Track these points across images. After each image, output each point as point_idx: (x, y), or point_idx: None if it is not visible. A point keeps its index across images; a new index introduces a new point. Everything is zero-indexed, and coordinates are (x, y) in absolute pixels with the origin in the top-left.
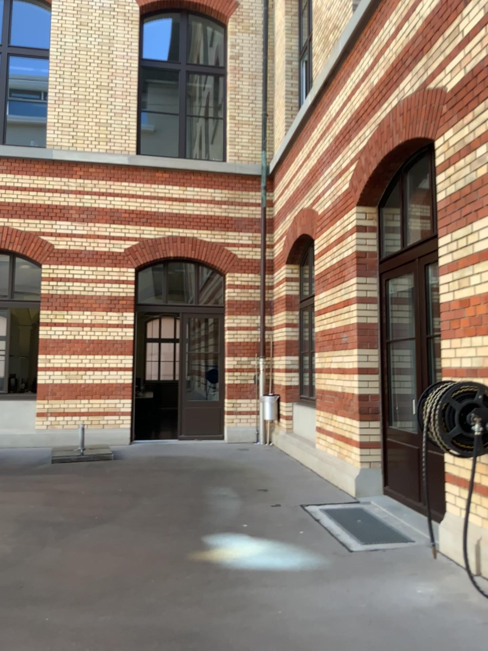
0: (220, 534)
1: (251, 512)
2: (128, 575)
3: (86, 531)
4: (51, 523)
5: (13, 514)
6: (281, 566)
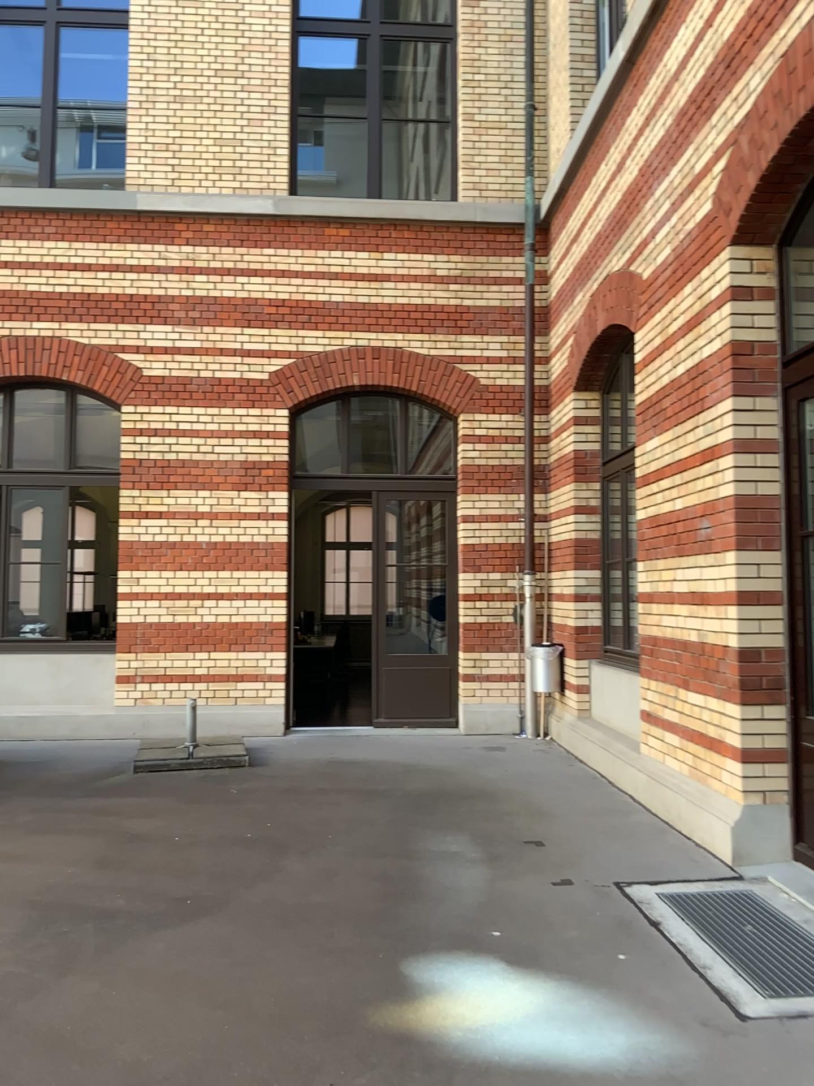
0: (443, 960)
1: (512, 901)
2: (226, 1074)
3: (159, 942)
4: (94, 915)
5: (25, 892)
6: (586, 1062)
